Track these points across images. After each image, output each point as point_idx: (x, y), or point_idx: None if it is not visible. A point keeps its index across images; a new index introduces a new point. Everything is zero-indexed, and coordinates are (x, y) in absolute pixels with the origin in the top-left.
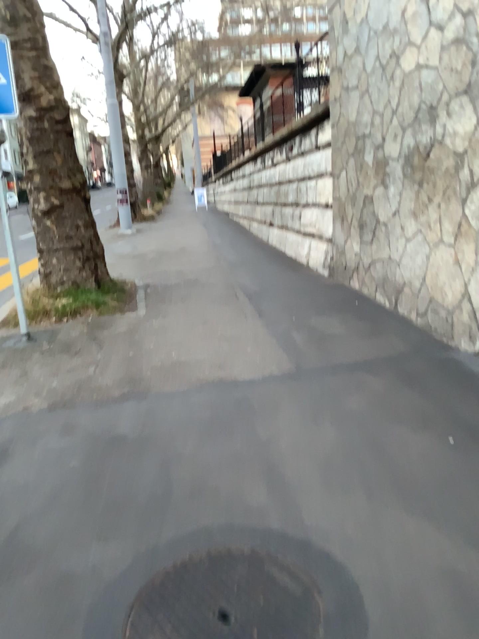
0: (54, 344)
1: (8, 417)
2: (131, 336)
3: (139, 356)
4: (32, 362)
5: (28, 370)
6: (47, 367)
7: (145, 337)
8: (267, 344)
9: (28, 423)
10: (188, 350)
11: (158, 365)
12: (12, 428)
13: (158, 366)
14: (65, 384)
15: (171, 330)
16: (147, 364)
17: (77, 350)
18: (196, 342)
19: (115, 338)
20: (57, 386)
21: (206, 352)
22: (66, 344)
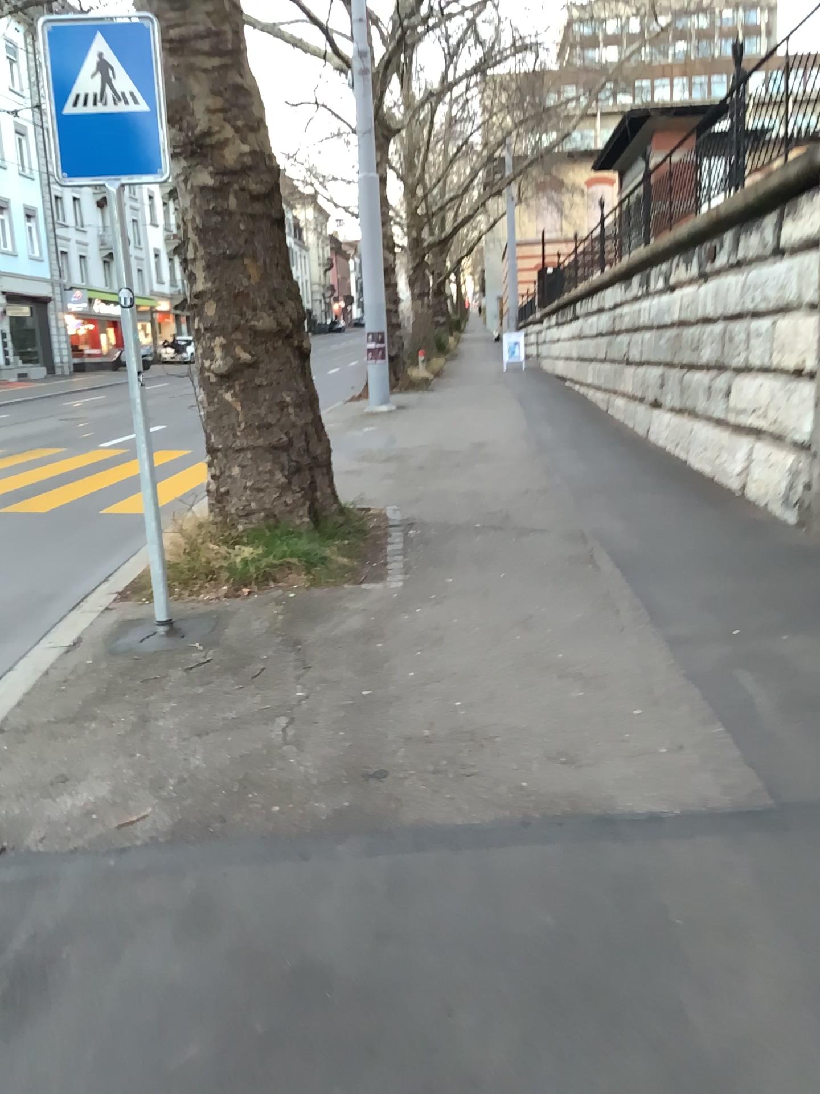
0: (215, 650)
1: (82, 848)
2: (372, 645)
3: (385, 704)
4: (165, 694)
5: (153, 714)
6: (191, 711)
7: (400, 651)
8: (680, 702)
9: (121, 875)
10: (495, 696)
11: (425, 731)
12: (84, 886)
13: (425, 735)
14: (220, 765)
15: (457, 637)
16: (400, 727)
17: (258, 671)
18: (513, 676)
19: (338, 647)
20: (202, 769)
21: (534, 707)
22: (238, 655)
